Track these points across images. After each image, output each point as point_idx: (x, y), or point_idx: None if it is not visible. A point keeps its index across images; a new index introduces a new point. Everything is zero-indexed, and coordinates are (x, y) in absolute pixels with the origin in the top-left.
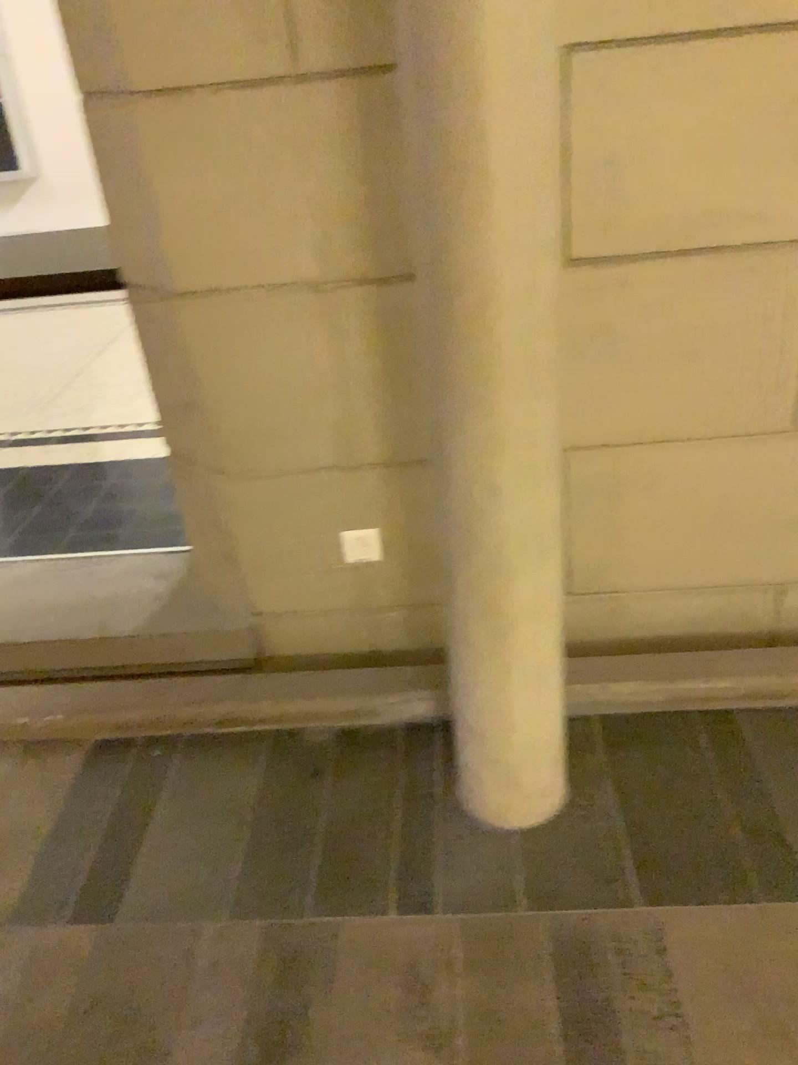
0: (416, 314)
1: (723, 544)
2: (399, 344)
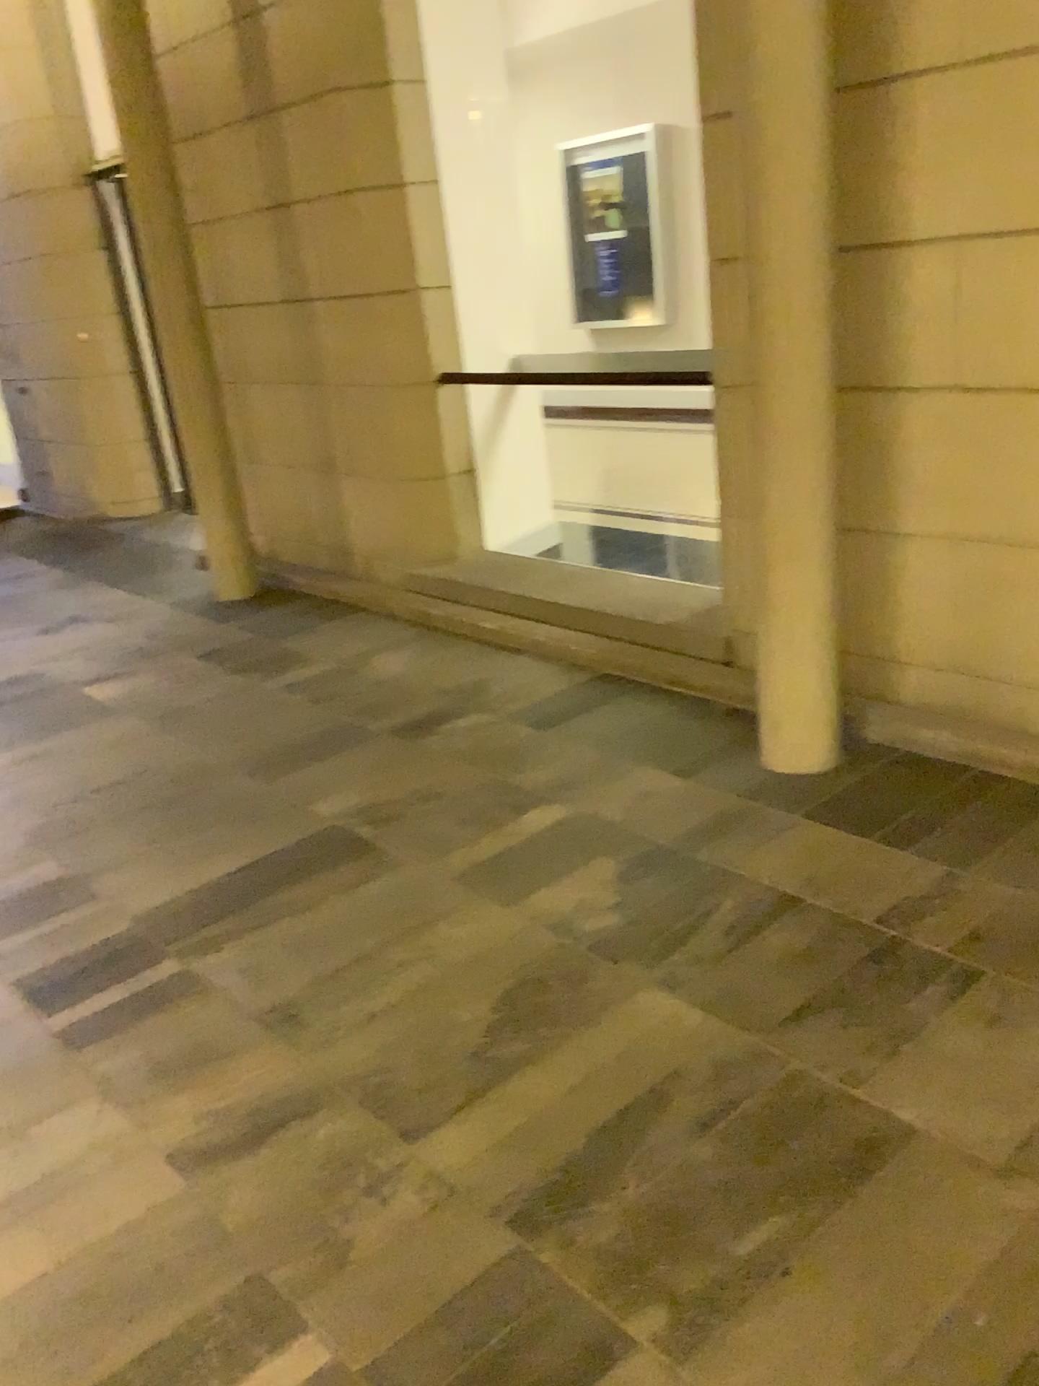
0: (864, 415)
1: None
2: (853, 437)
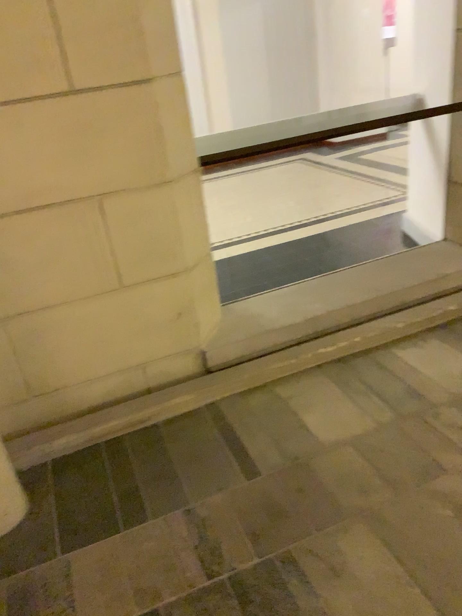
0: None
1: (114, 348)
2: None
